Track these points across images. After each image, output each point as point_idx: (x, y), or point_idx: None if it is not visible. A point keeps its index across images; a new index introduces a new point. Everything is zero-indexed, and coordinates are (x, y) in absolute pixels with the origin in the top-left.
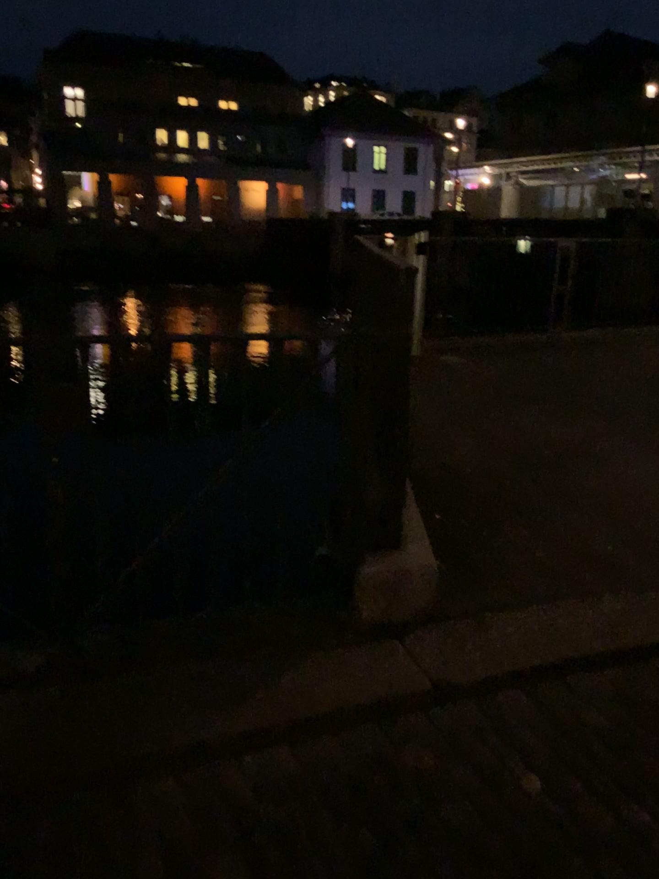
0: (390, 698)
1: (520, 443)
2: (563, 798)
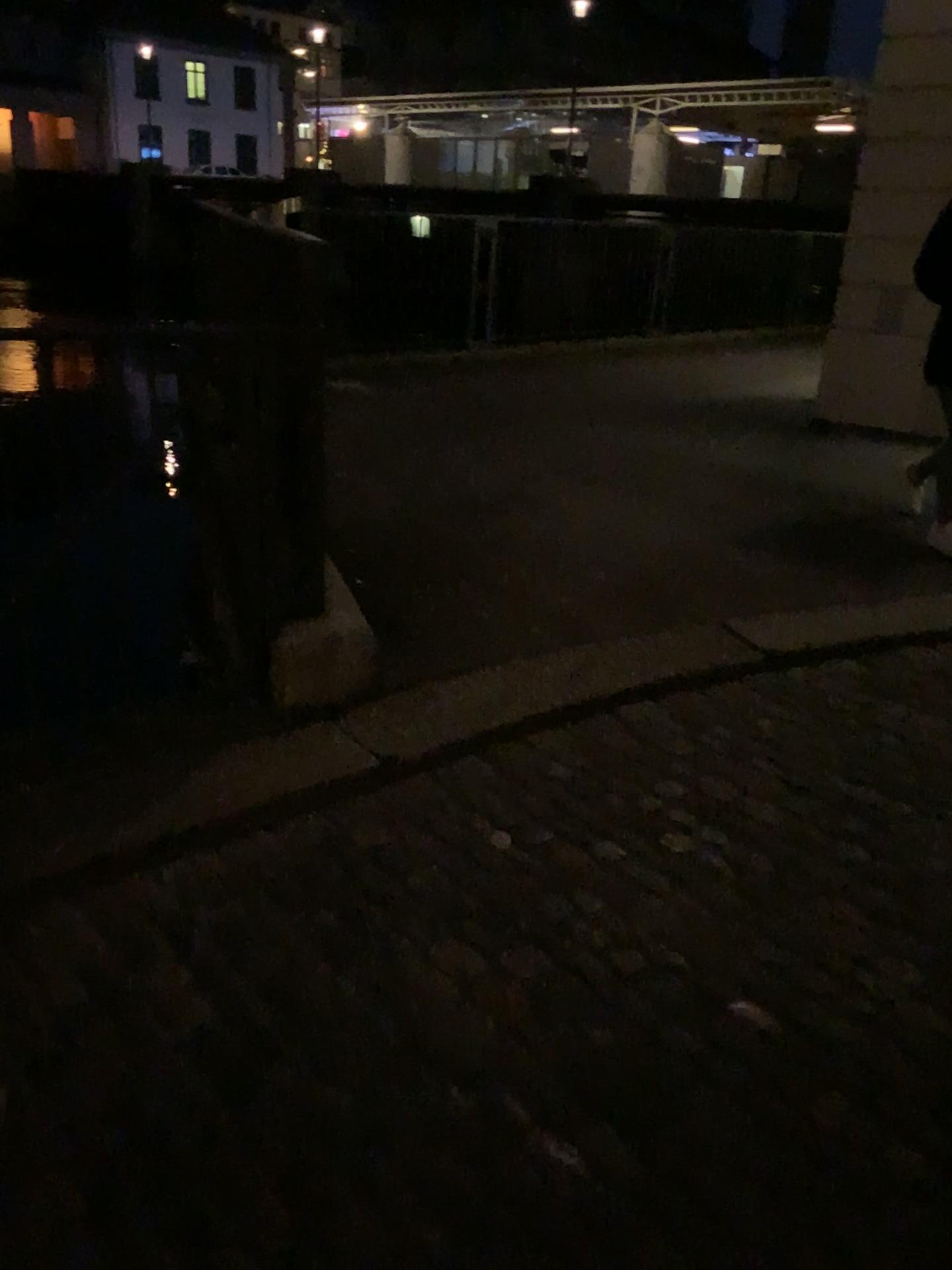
0: (329, 781)
1: (447, 488)
2: (533, 846)
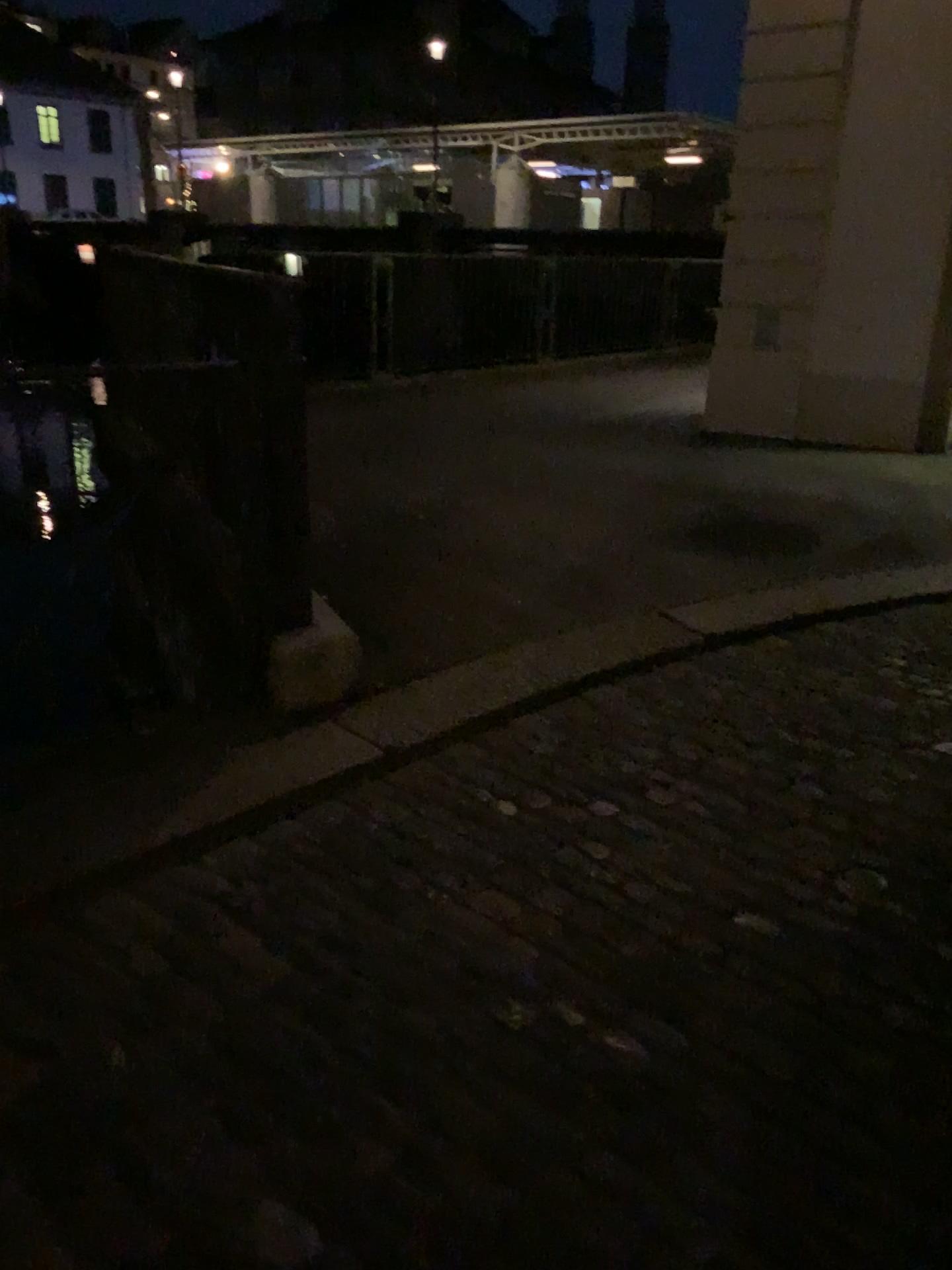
0: (340, 771)
1: (385, 509)
2: (537, 810)
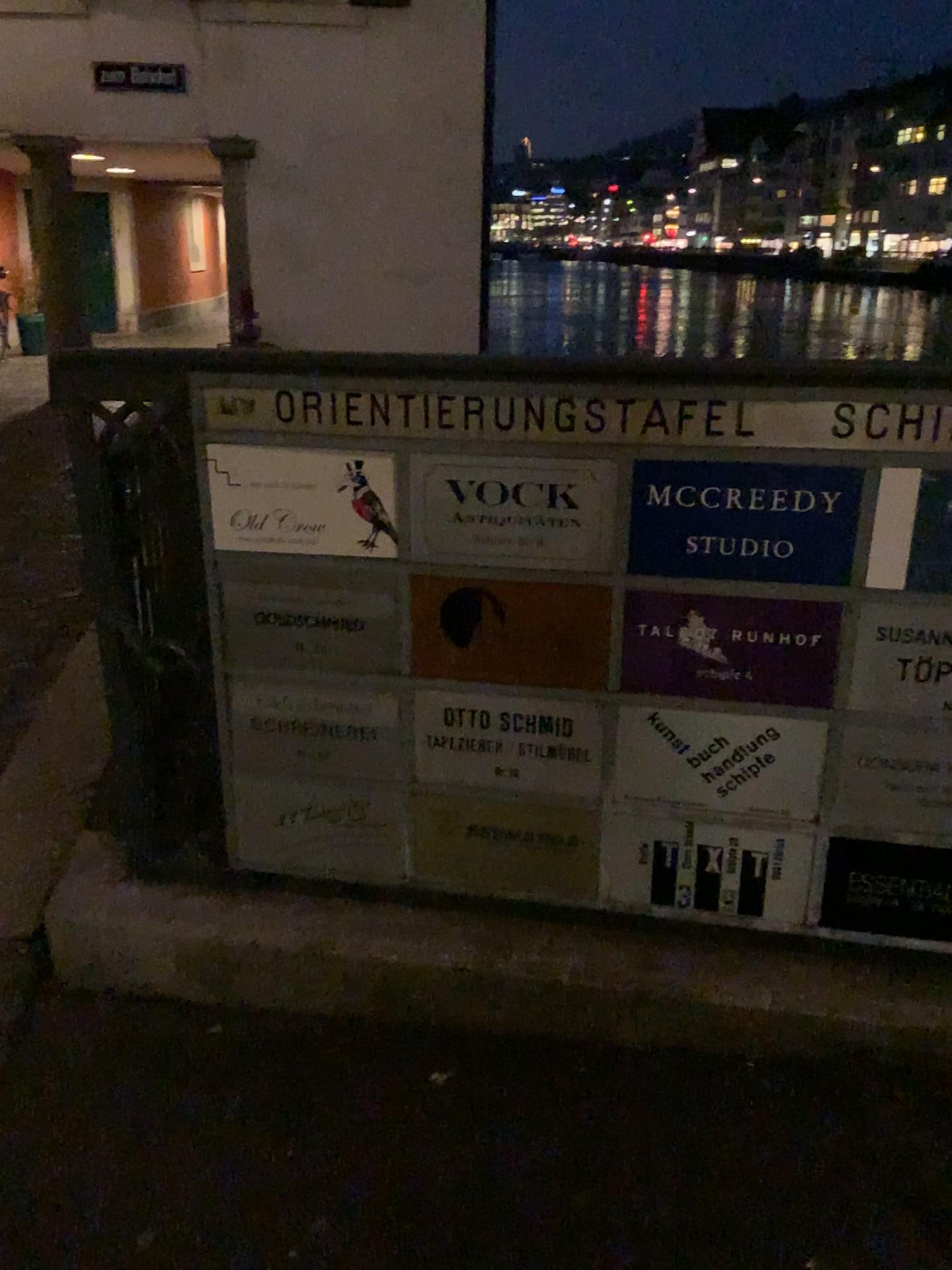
0: None
1: None
2: None
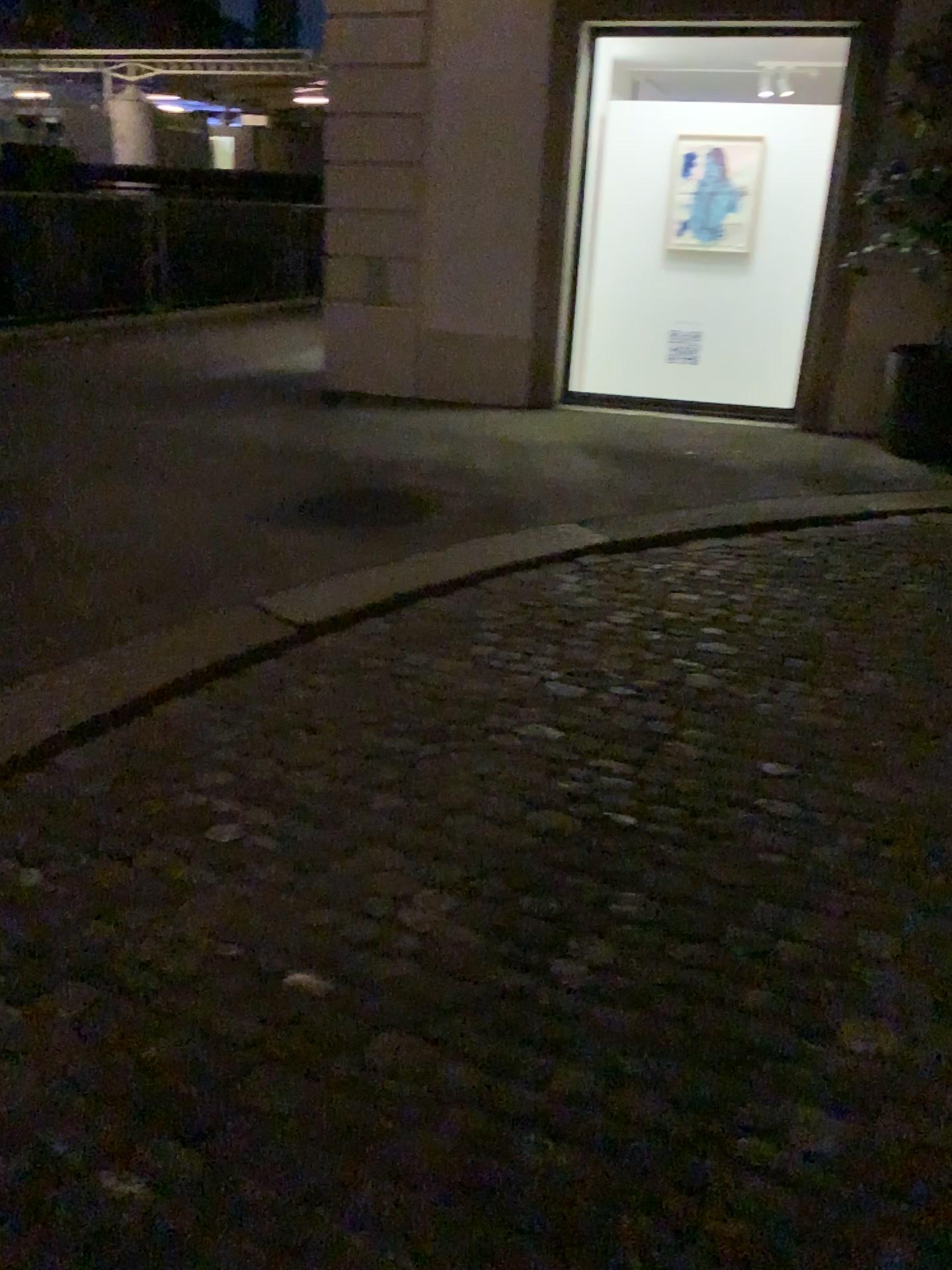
0: None
1: None
2: (67, 876)
